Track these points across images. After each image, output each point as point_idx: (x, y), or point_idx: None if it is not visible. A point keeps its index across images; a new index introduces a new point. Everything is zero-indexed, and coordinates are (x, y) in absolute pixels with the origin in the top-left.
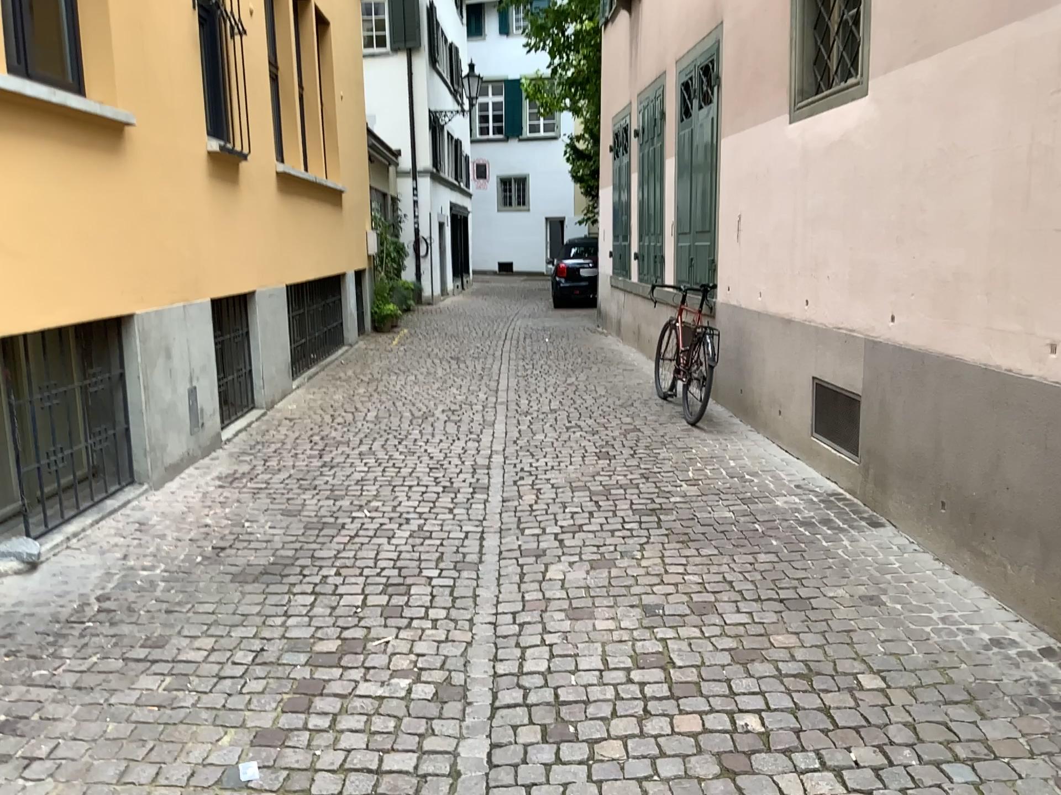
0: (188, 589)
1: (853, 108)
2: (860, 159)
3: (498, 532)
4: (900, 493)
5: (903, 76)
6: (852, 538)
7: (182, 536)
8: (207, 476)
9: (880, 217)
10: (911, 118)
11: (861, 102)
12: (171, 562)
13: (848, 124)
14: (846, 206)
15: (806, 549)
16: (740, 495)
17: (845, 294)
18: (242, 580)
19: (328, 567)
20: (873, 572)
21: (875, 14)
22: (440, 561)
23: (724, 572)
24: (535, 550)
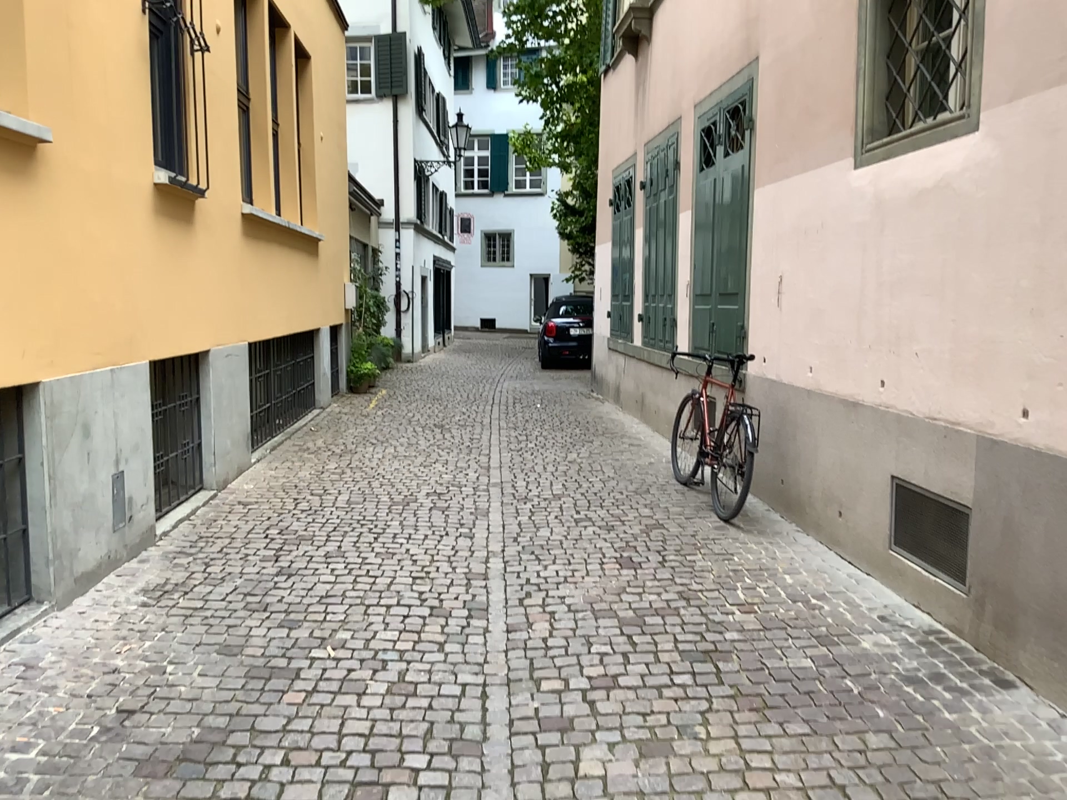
0: (67, 790)
1: (957, 147)
2: (971, 210)
3: (506, 684)
4: (1044, 646)
5: (1045, 103)
6: (980, 705)
7: (79, 688)
8: (132, 586)
9: (1006, 283)
10: (1058, 156)
11: (971, 139)
12: (54, 735)
13: (950, 168)
14: (948, 268)
15: (926, 726)
16: (811, 629)
17: (944, 377)
18: (149, 773)
19: (274, 748)
20: (1035, 773)
21: (996, 29)
22: (430, 735)
23: (827, 767)
24: (559, 719)
